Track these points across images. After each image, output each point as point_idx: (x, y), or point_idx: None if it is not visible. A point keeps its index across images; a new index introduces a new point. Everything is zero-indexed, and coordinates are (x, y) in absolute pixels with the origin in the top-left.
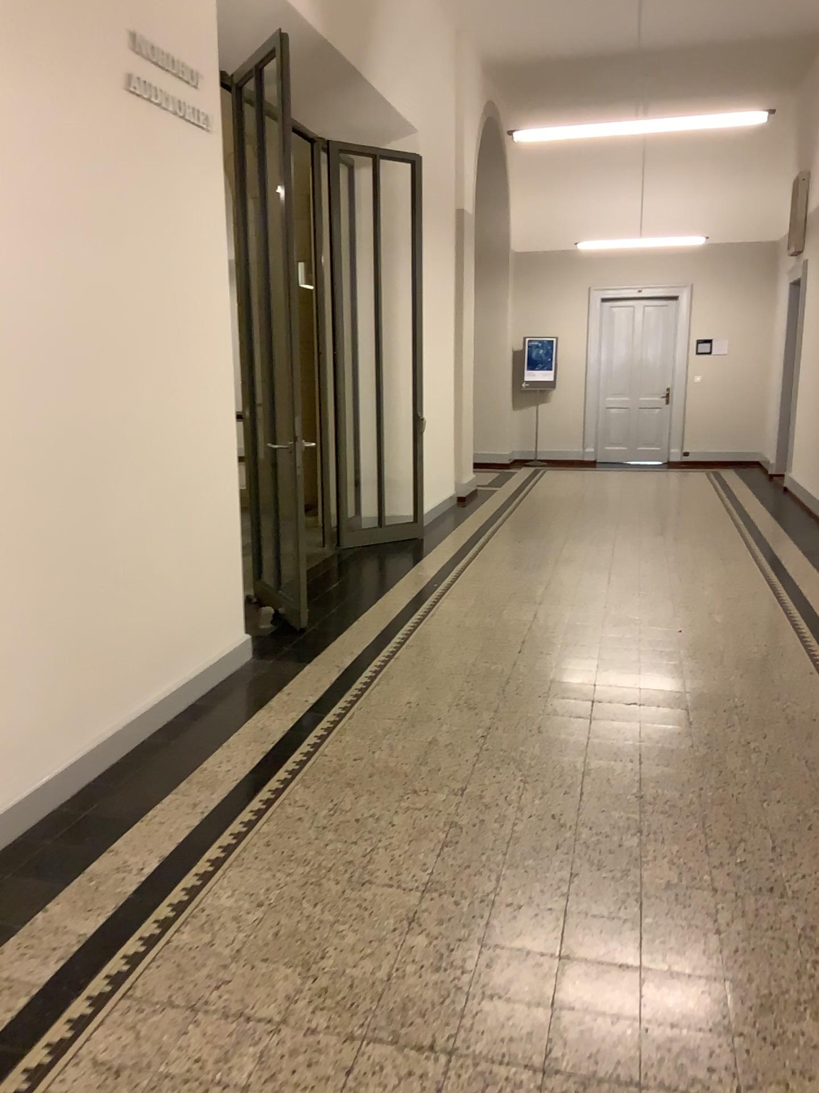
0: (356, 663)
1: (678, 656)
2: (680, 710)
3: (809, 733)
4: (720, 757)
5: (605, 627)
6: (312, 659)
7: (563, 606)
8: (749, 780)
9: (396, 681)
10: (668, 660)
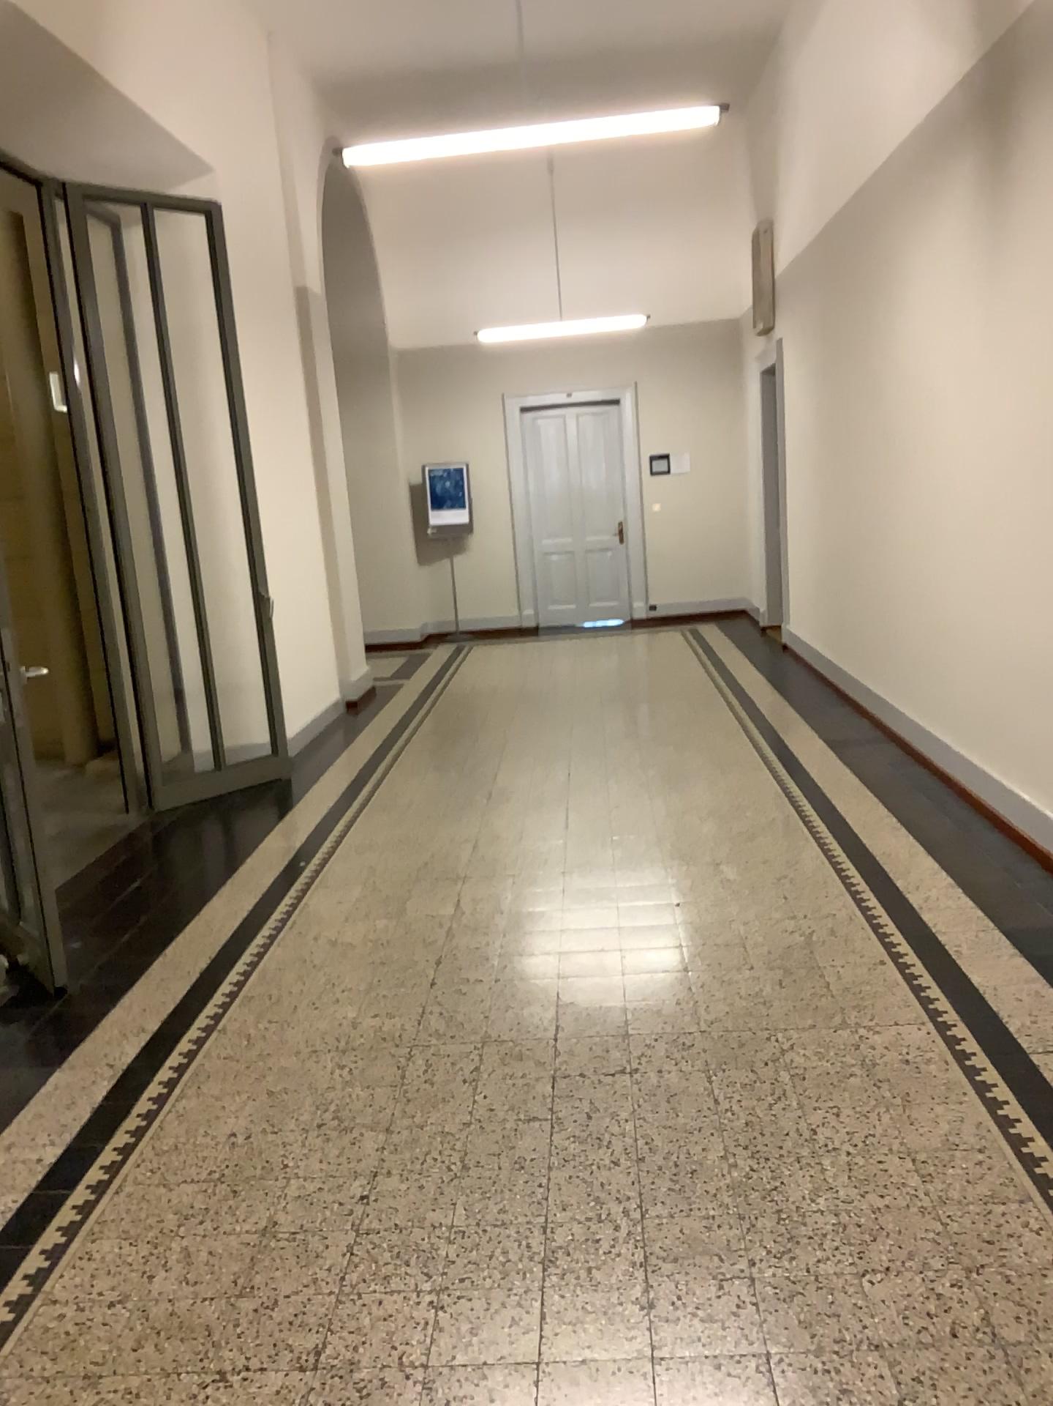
0: (145, 1056)
1: (681, 961)
2: (698, 1078)
3: (908, 1099)
4: (776, 1181)
5: (564, 919)
6: (68, 1057)
7: (497, 887)
8: (832, 1229)
9: (212, 1086)
10: (667, 972)
